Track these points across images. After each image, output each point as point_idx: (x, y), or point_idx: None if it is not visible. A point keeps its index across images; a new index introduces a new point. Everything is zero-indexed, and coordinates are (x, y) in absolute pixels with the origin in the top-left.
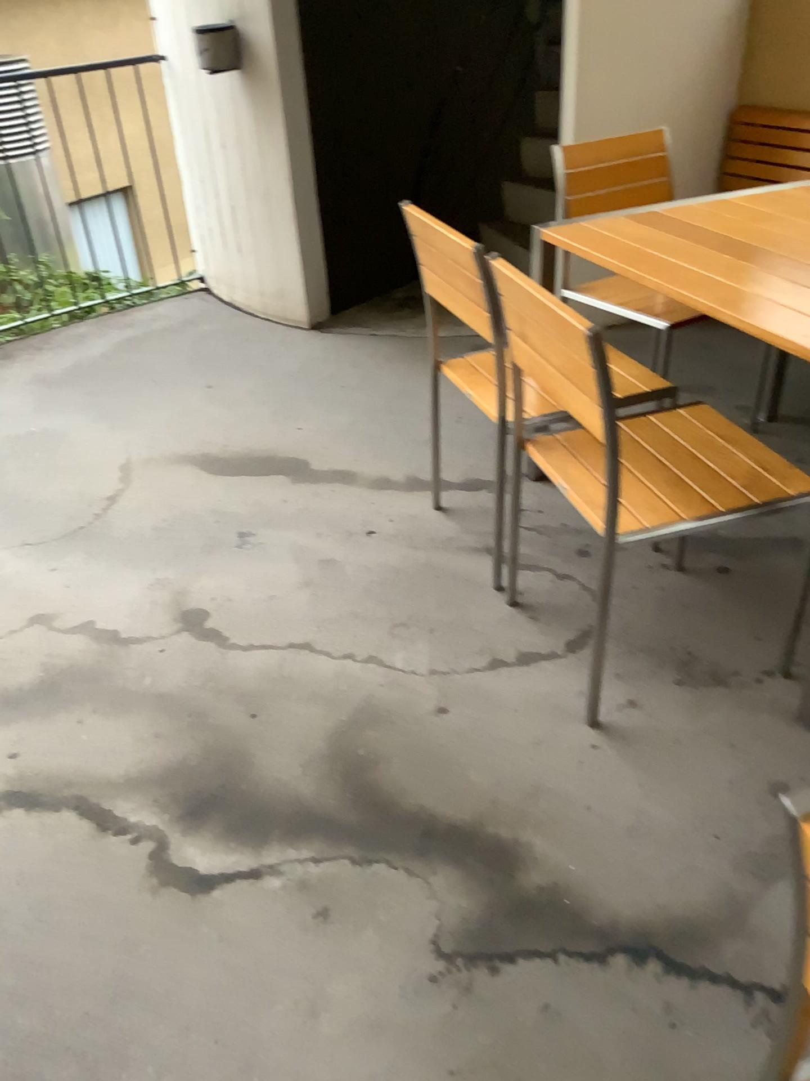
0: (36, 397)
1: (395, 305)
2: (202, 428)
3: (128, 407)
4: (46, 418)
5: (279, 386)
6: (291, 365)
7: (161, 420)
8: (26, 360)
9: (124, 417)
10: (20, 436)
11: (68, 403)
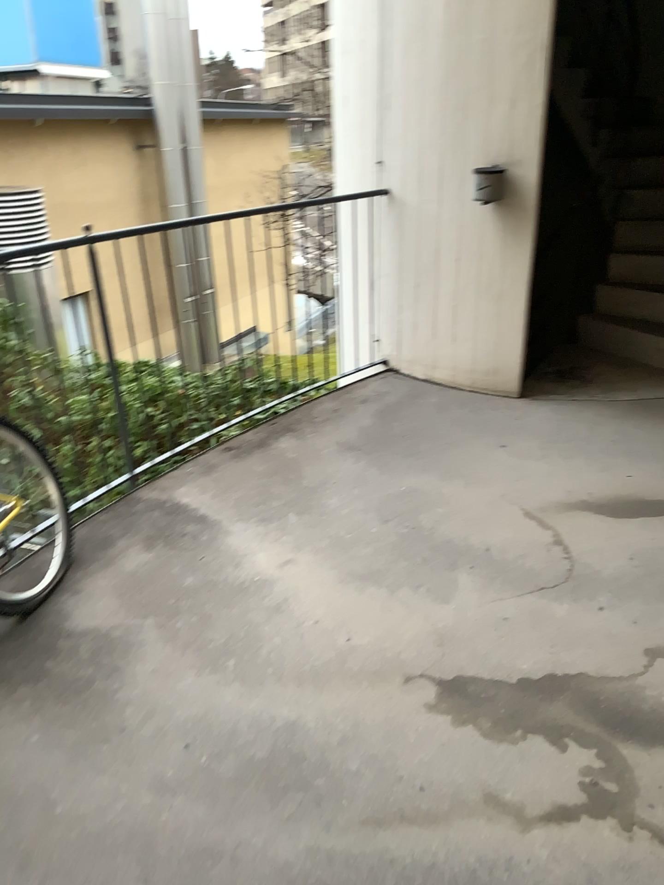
0: (365, 463)
1: (556, 379)
2: (547, 482)
3: (459, 467)
4: (399, 480)
5: (561, 444)
6: (546, 428)
7: (502, 476)
8: (309, 432)
9: (465, 476)
10: (394, 497)
11: (400, 467)
